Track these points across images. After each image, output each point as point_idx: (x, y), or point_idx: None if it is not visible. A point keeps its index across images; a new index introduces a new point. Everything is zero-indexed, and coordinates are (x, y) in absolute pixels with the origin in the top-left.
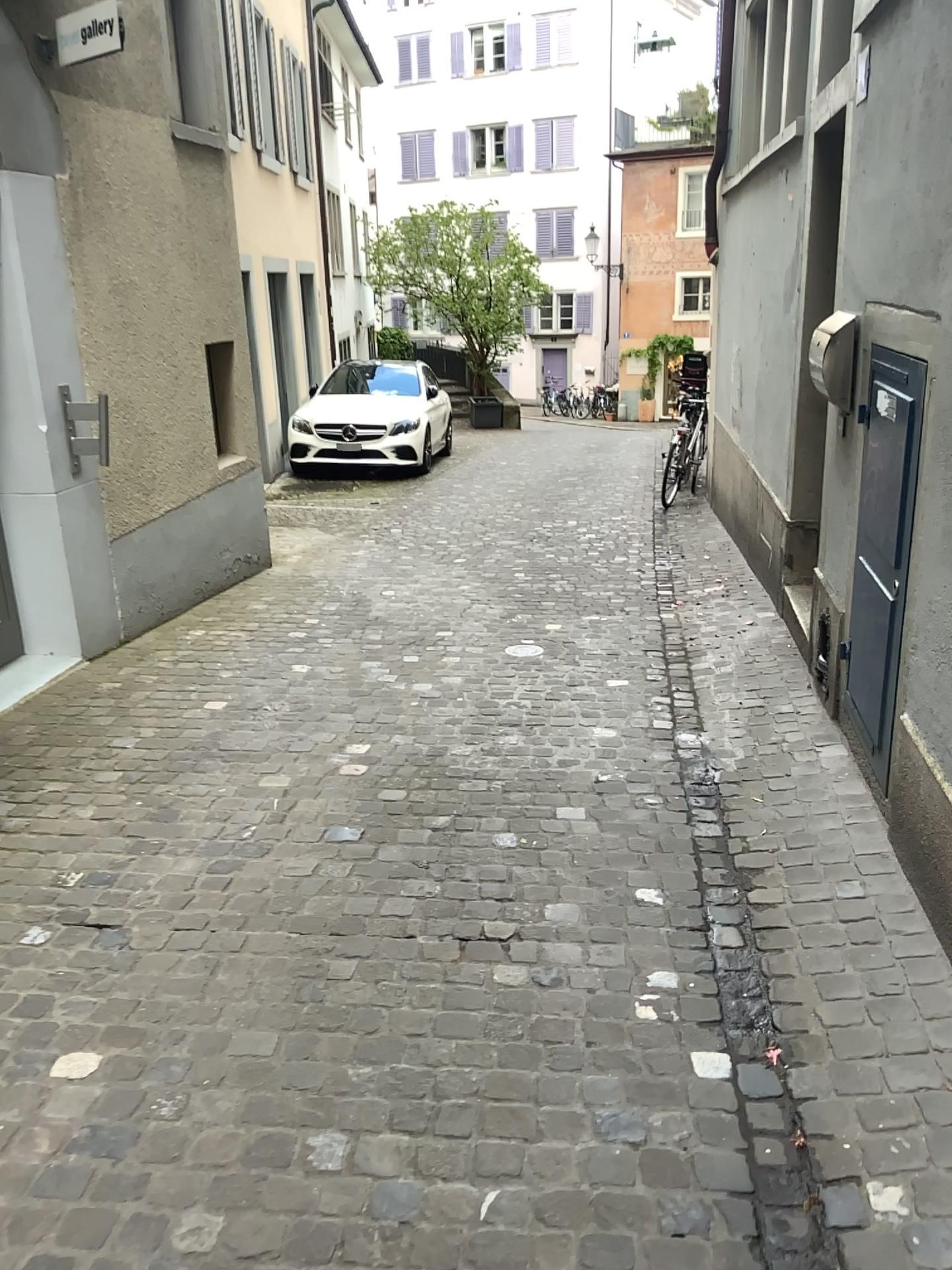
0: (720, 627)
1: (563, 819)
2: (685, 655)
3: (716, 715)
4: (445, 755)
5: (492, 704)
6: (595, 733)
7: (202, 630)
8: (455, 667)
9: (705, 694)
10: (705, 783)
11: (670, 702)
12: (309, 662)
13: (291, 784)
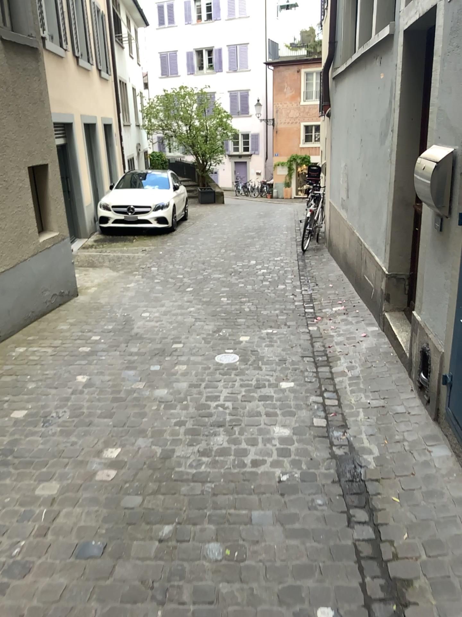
0: (345, 337)
1: (257, 519)
2: (327, 360)
3: (353, 411)
4: (173, 455)
5: (206, 405)
6: (275, 429)
7: (25, 349)
8: (183, 374)
9: (343, 393)
10: (354, 476)
11: (321, 400)
12: (90, 373)
13: (62, 489)
